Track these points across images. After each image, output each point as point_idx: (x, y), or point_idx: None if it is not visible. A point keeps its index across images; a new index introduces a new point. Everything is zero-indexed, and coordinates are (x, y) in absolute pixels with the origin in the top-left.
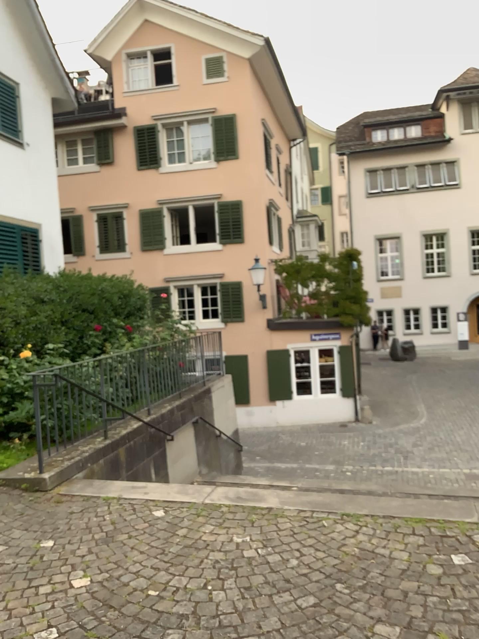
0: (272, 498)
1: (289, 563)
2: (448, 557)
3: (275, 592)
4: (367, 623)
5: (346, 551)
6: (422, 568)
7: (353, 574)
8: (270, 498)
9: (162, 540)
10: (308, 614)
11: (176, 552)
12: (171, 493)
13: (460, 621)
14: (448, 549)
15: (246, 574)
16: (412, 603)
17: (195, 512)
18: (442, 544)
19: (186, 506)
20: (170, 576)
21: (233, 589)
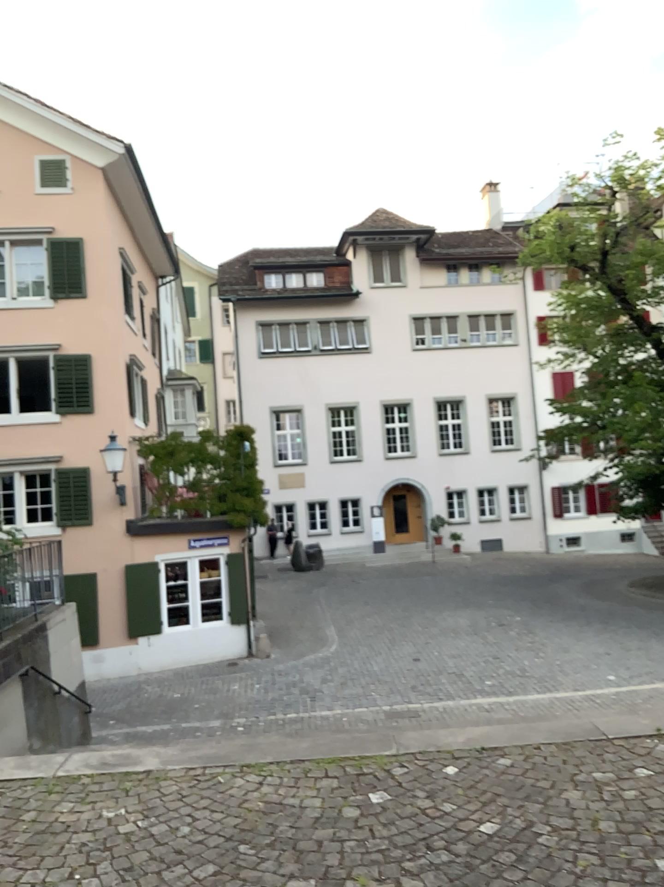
0: (150, 759)
1: (179, 833)
2: (365, 795)
3: (165, 867)
4: (278, 882)
5: (250, 807)
6: (337, 812)
7: (259, 832)
8: (148, 759)
9: (1, 832)
10: (208, 884)
11: (24, 842)
12: (5, 771)
13: (379, 860)
14: (365, 787)
15: (125, 854)
16: (328, 851)
17: (45, 789)
18: (358, 782)
19: (30, 784)
20: (19, 874)
21: (109, 874)
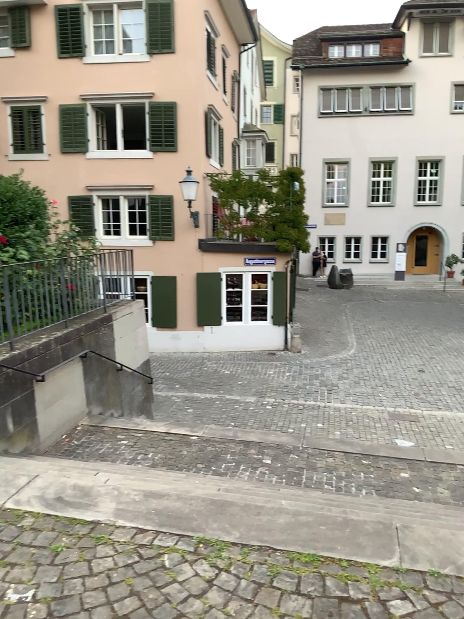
0: (103, 505)
1: None
2: None
3: None
4: None
5: None
6: None
7: None
8: (101, 505)
9: None
10: None
11: None
12: None
13: None
14: None
15: None
16: None
17: None
18: None
19: None
20: None
21: None
